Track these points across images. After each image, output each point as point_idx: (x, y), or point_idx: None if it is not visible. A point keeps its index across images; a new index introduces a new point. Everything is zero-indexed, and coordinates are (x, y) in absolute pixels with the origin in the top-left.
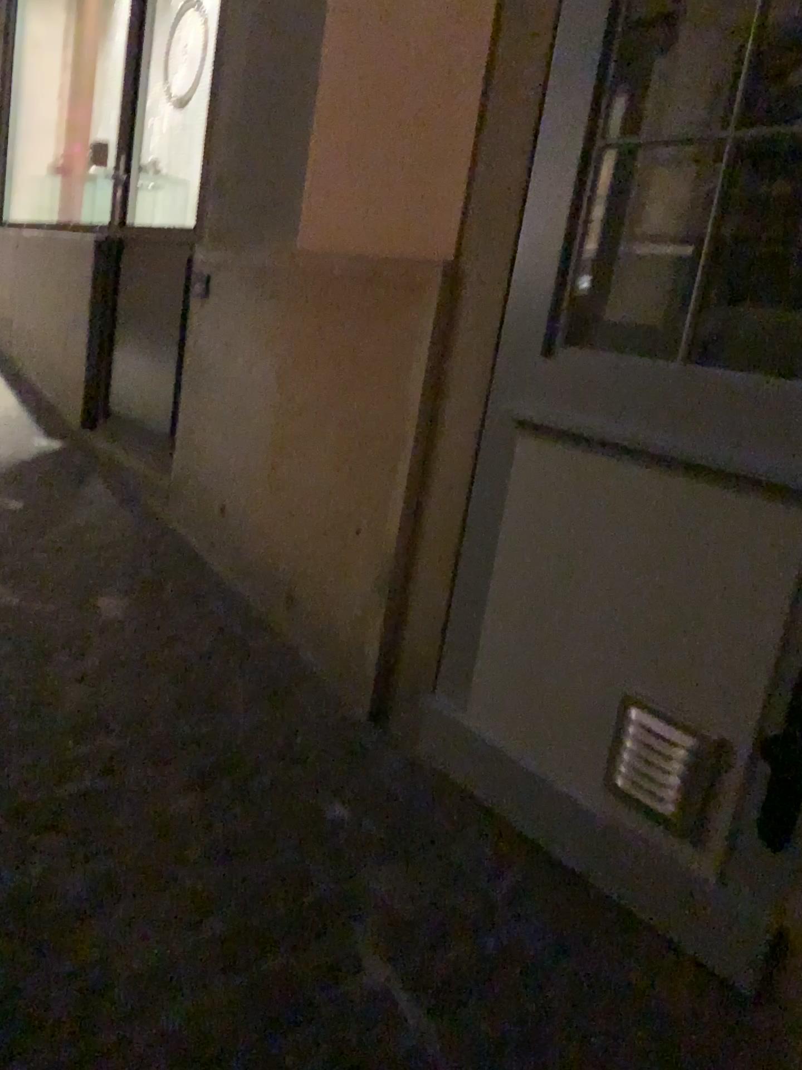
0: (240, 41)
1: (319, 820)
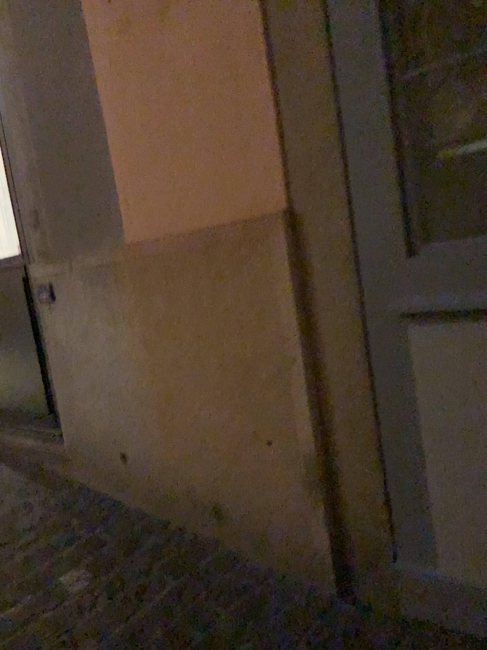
0: (23, 109)
1: None
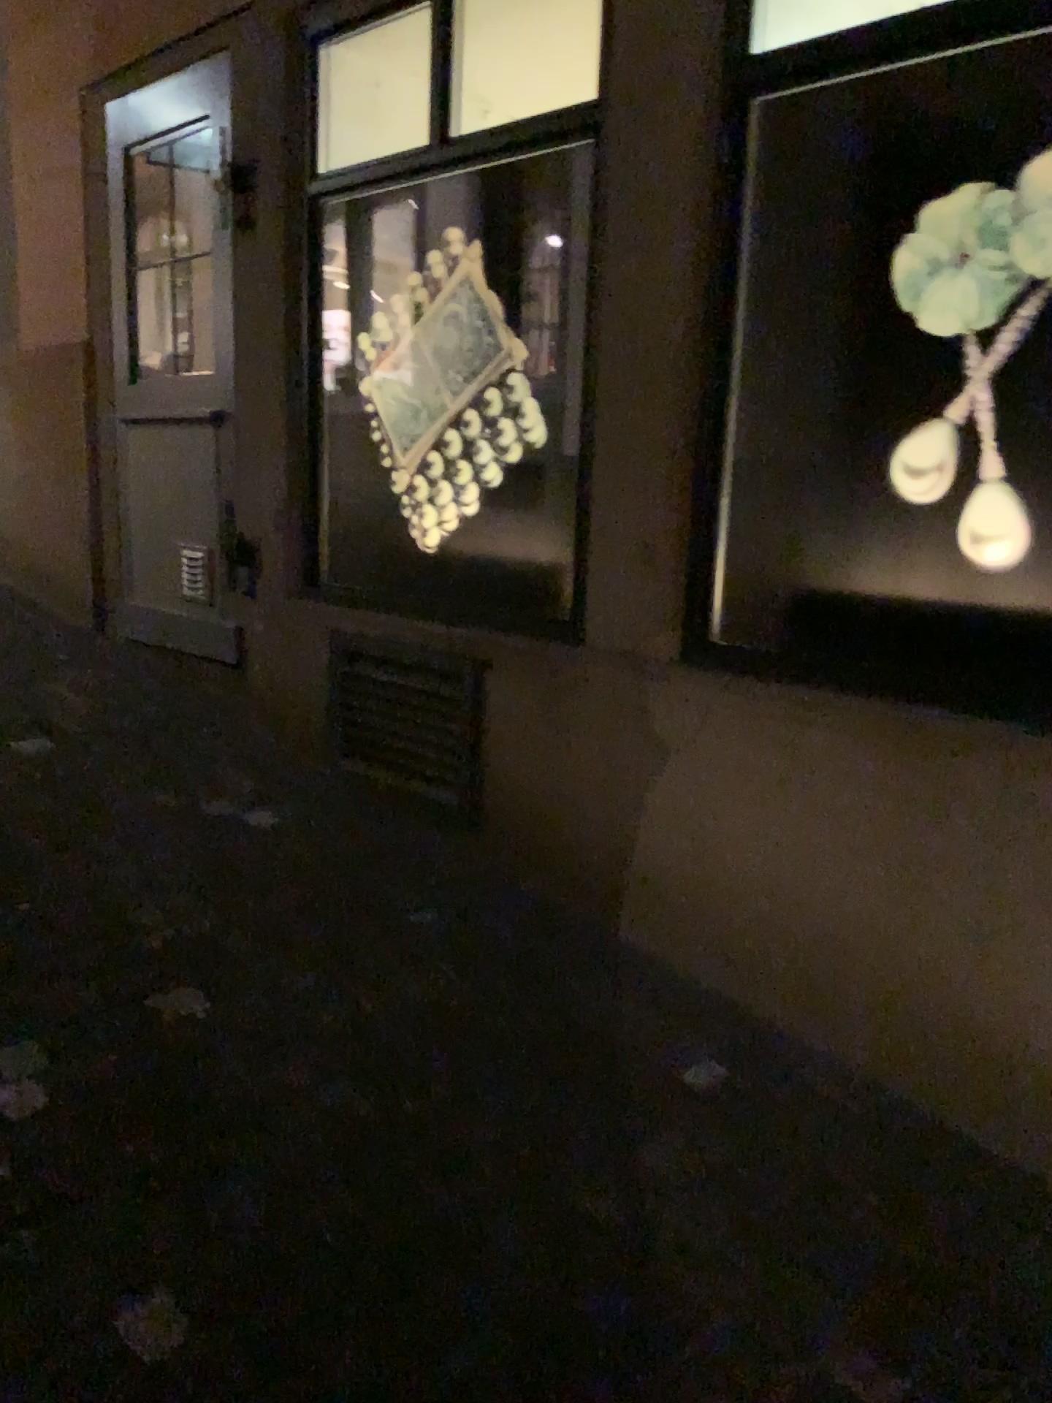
0: None
1: (47, 658)
